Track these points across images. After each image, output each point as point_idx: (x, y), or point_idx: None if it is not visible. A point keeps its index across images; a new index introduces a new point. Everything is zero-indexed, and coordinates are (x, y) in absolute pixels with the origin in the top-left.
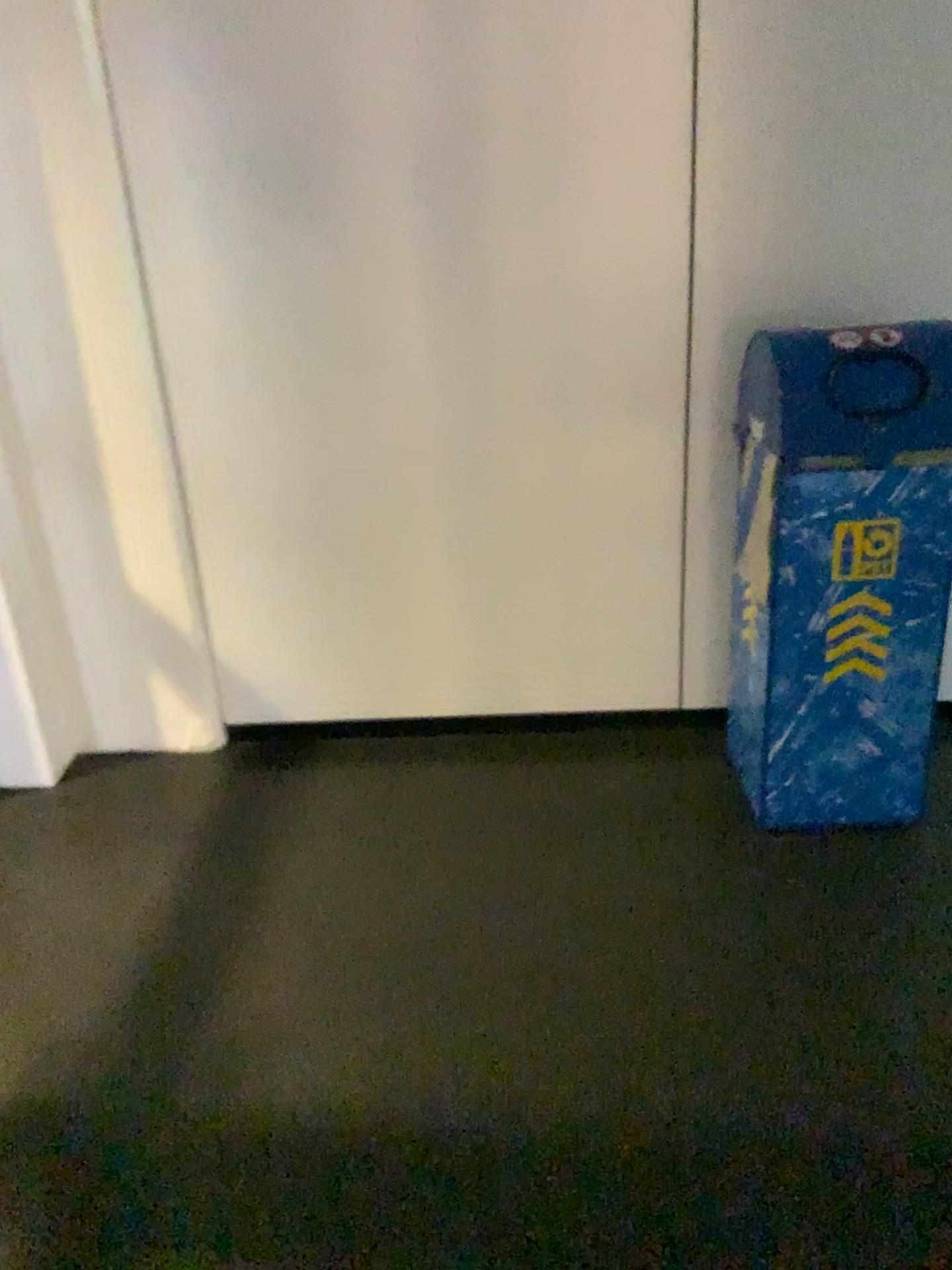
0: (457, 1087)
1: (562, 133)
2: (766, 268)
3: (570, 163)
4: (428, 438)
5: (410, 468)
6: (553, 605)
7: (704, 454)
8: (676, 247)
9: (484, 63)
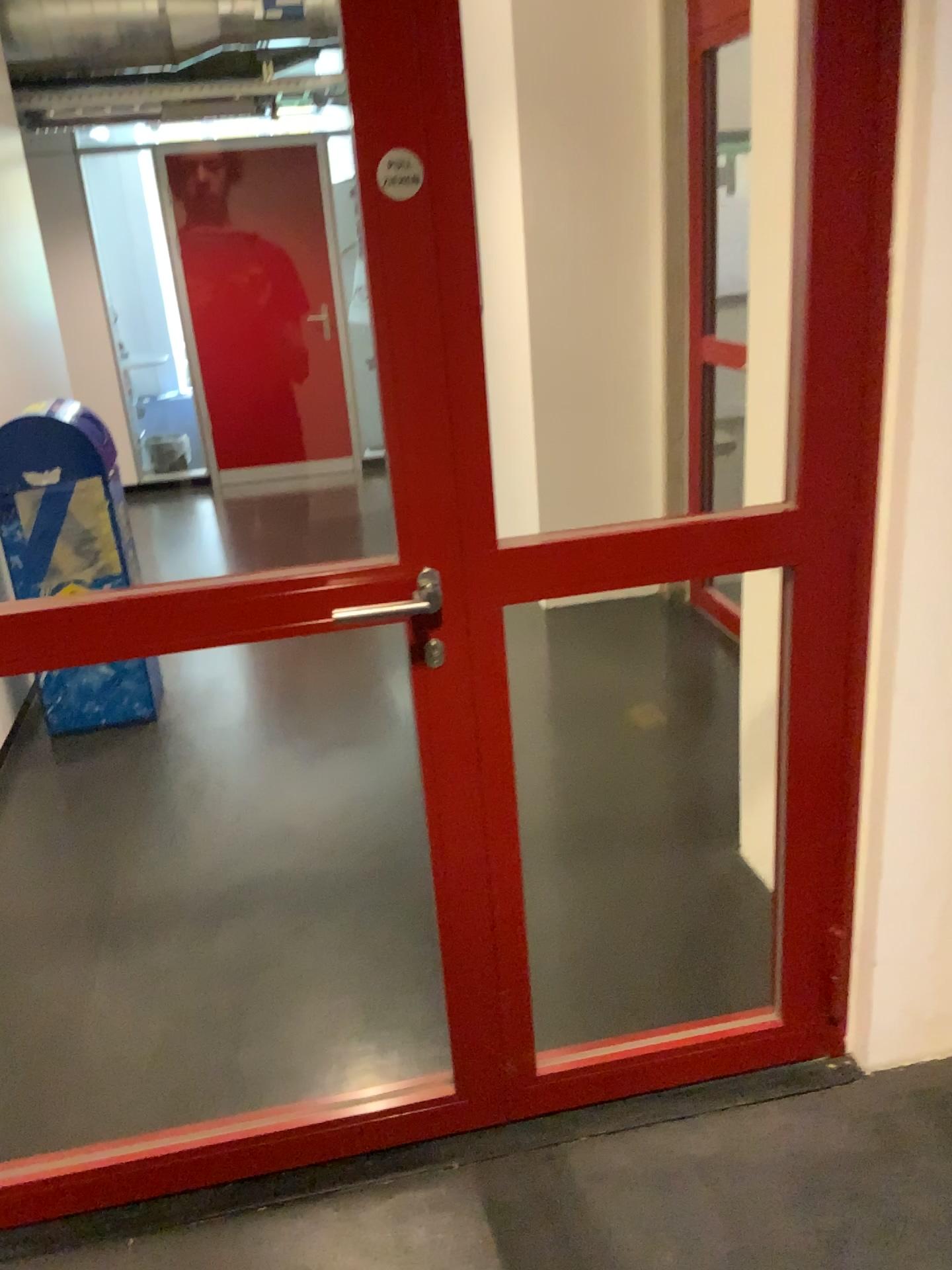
0: (369, 779)
1: None
2: None
3: None
4: None
5: None
6: None
7: None
8: None
9: None
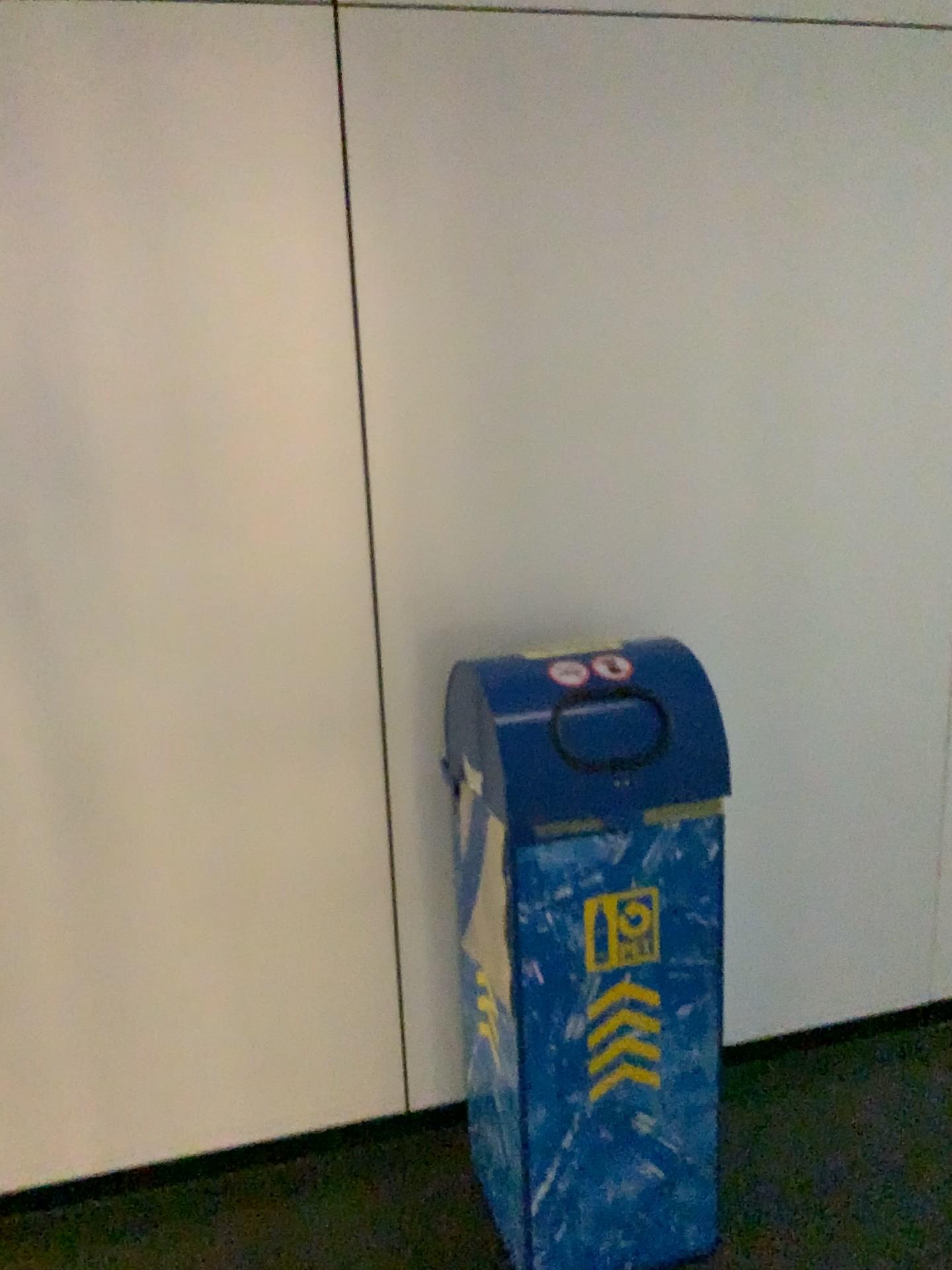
0: None
1: (193, 429)
2: (457, 579)
3: (205, 465)
4: (32, 818)
5: (7, 860)
6: (226, 1013)
7: (405, 801)
8: (348, 560)
9: (82, 345)
